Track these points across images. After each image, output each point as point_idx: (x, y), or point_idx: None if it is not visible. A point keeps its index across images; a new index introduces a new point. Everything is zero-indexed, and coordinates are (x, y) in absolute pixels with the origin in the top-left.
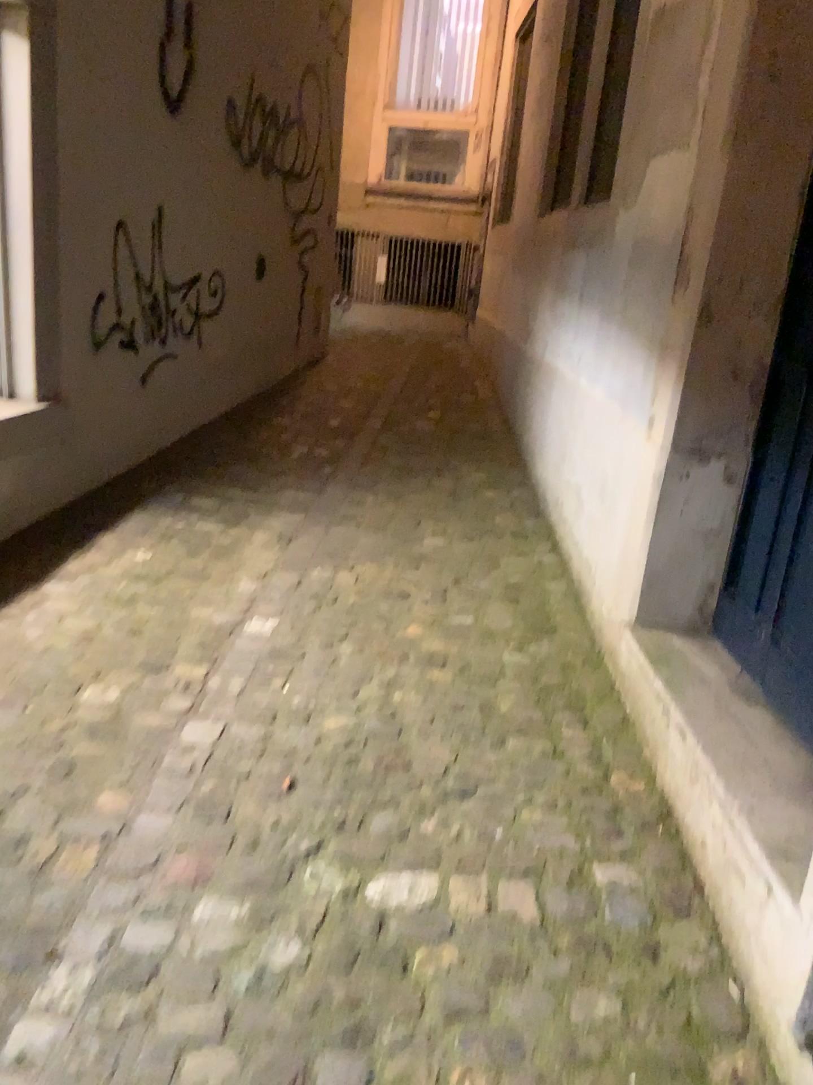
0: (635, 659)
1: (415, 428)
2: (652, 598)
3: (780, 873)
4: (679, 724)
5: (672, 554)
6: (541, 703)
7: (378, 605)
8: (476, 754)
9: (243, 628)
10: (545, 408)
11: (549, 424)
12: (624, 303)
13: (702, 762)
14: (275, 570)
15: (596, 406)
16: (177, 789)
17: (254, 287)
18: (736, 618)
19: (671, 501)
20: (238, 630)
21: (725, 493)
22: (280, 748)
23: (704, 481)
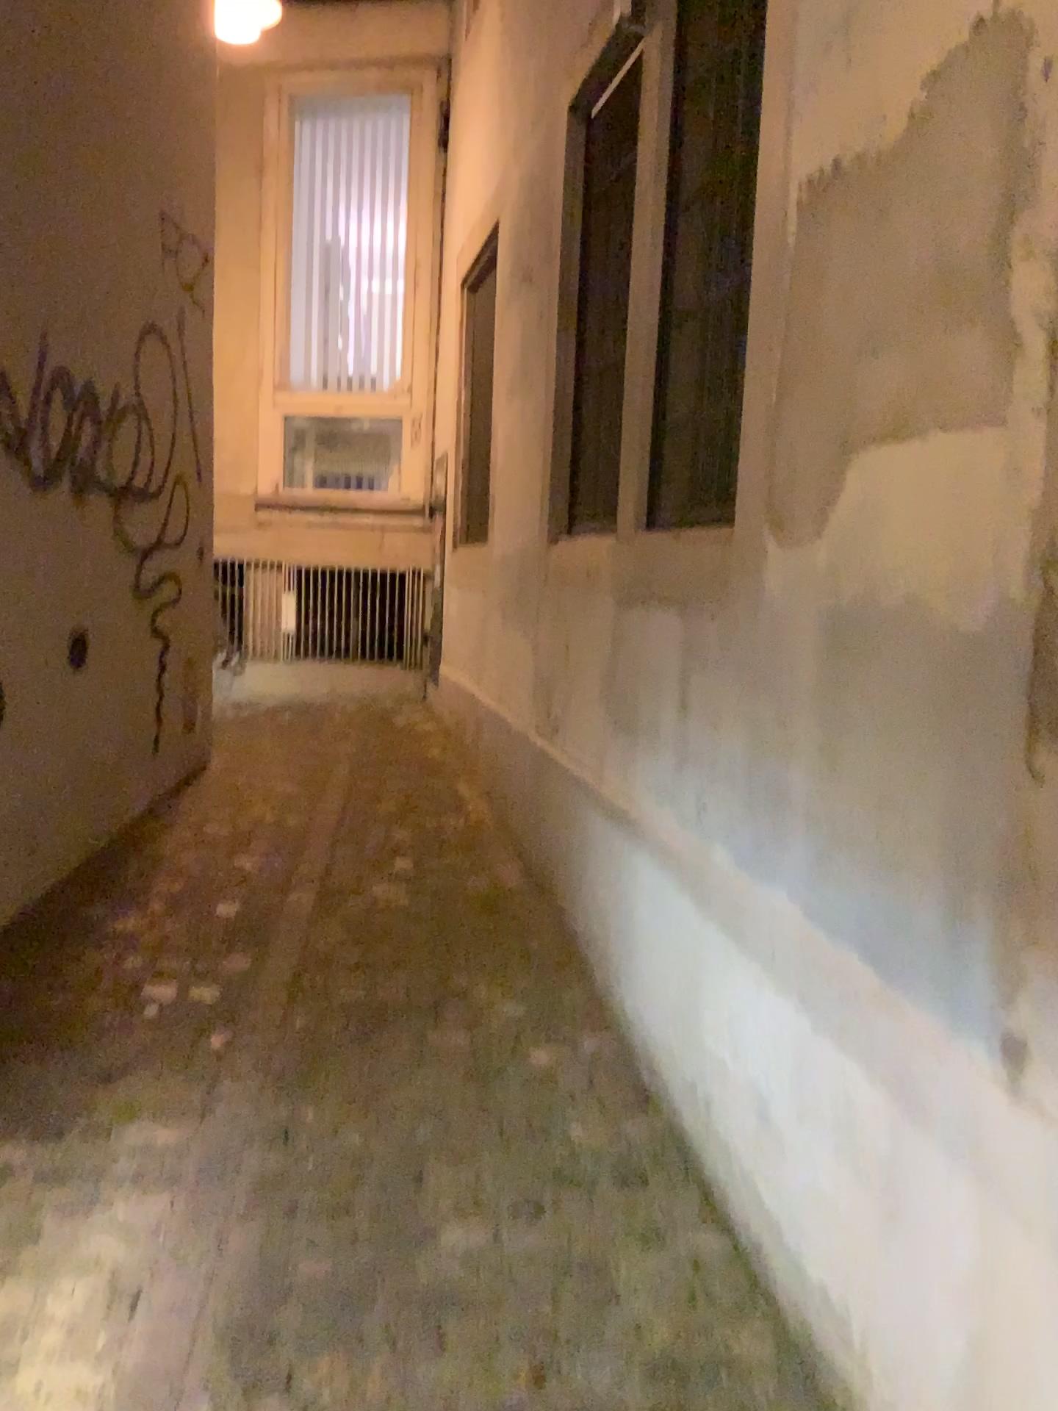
0: None
1: (374, 905)
2: None
3: None
4: None
5: None
6: None
7: None
8: None
9: None
10: (621, 884)
11: (638, 918)
12: (831, 736)
13: None
14: None
15: (778, 934)
16: None
17: (71, 681)
18: None
19: None
20: None
21: None
22: None
23: None
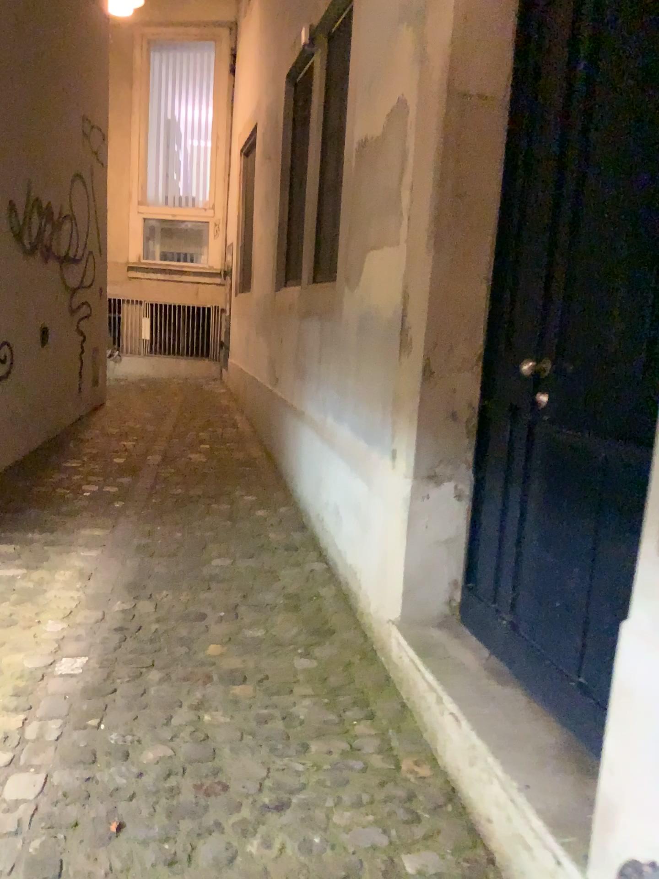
0: (404, 654)
1: (188, 462)
2: (412, 600)
3: (561, 843)
4: (451, 711)
5: (423, 563)
6: (330, 702)
7: (178, 628)
8: (284, 762)
9: (56, 669)
10: (298, 441)
11: (303, 454)
12: (360, 361)
13: (476, 744)
14: (80, 607)
15: (344, 441)
16: (5, 852)
17: (40, 352)
18: (478, 609)
19: (419, 520)
20: (50, 672)
21: (459, 509)
22: (104, 788)
23: (442, 501)
